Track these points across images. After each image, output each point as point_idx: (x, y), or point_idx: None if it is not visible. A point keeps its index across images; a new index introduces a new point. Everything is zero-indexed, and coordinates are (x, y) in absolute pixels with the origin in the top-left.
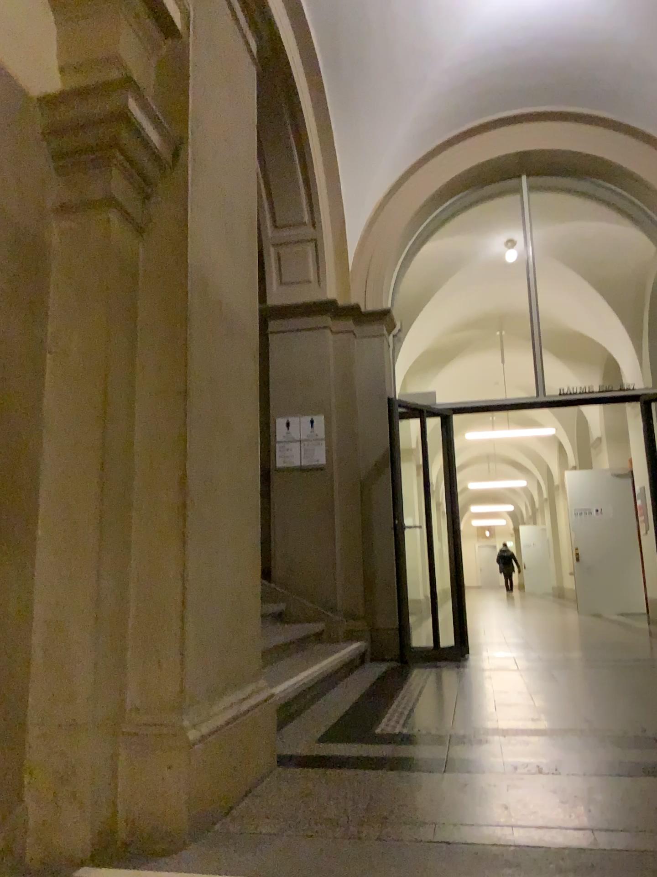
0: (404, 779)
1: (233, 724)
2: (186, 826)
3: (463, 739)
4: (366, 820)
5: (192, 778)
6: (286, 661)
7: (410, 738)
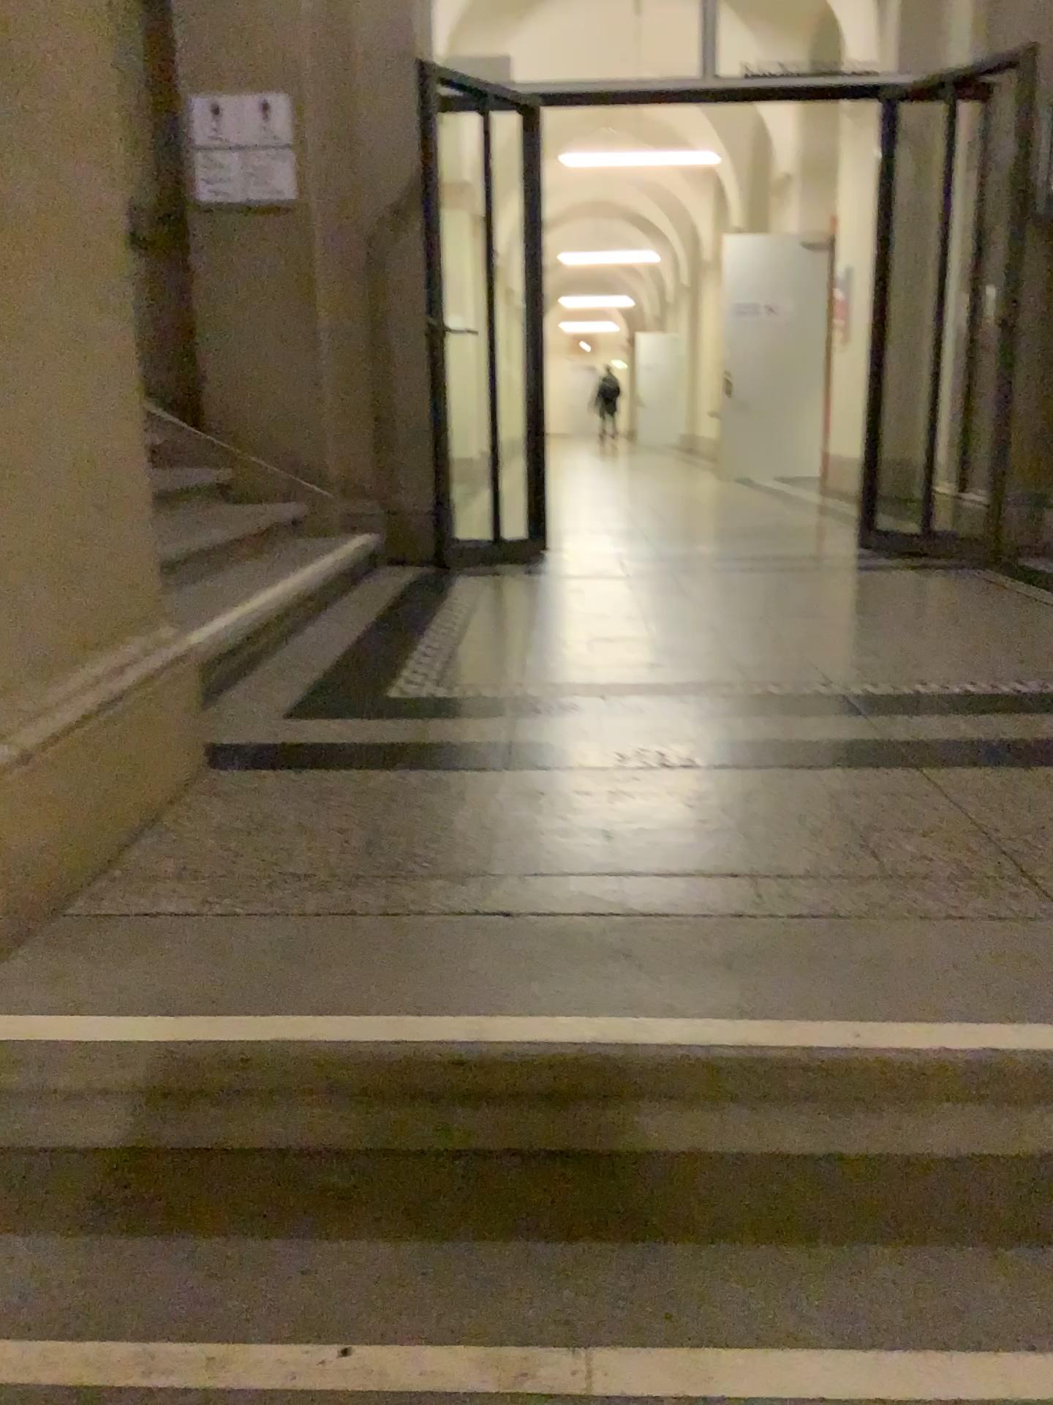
0: (435, 792)
1: (99, 719)
2: (3, 921)
3: (540, 711)
4: (362, 884)
5: (8, 836)
6: (230, 571)
7: (447, 709)
